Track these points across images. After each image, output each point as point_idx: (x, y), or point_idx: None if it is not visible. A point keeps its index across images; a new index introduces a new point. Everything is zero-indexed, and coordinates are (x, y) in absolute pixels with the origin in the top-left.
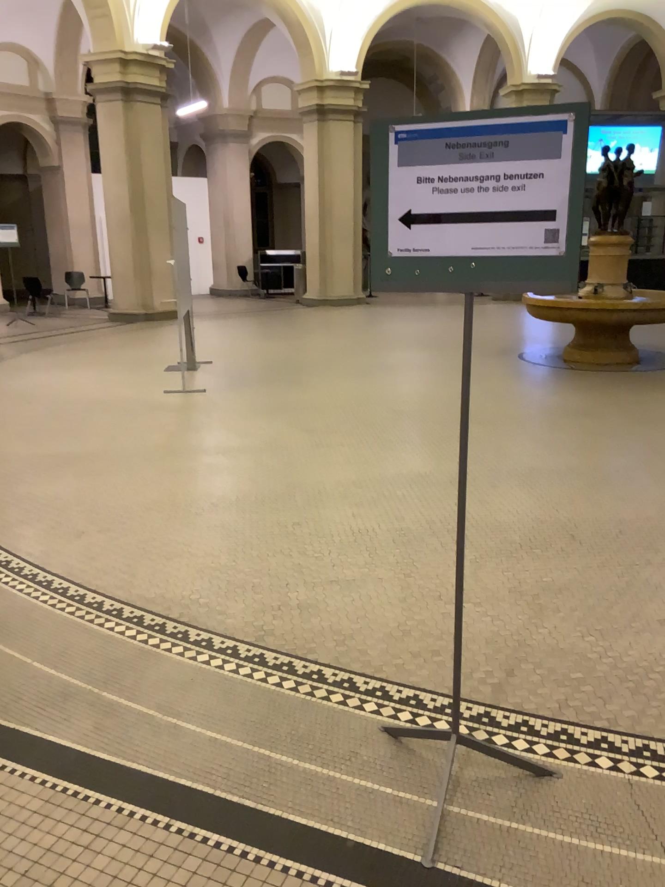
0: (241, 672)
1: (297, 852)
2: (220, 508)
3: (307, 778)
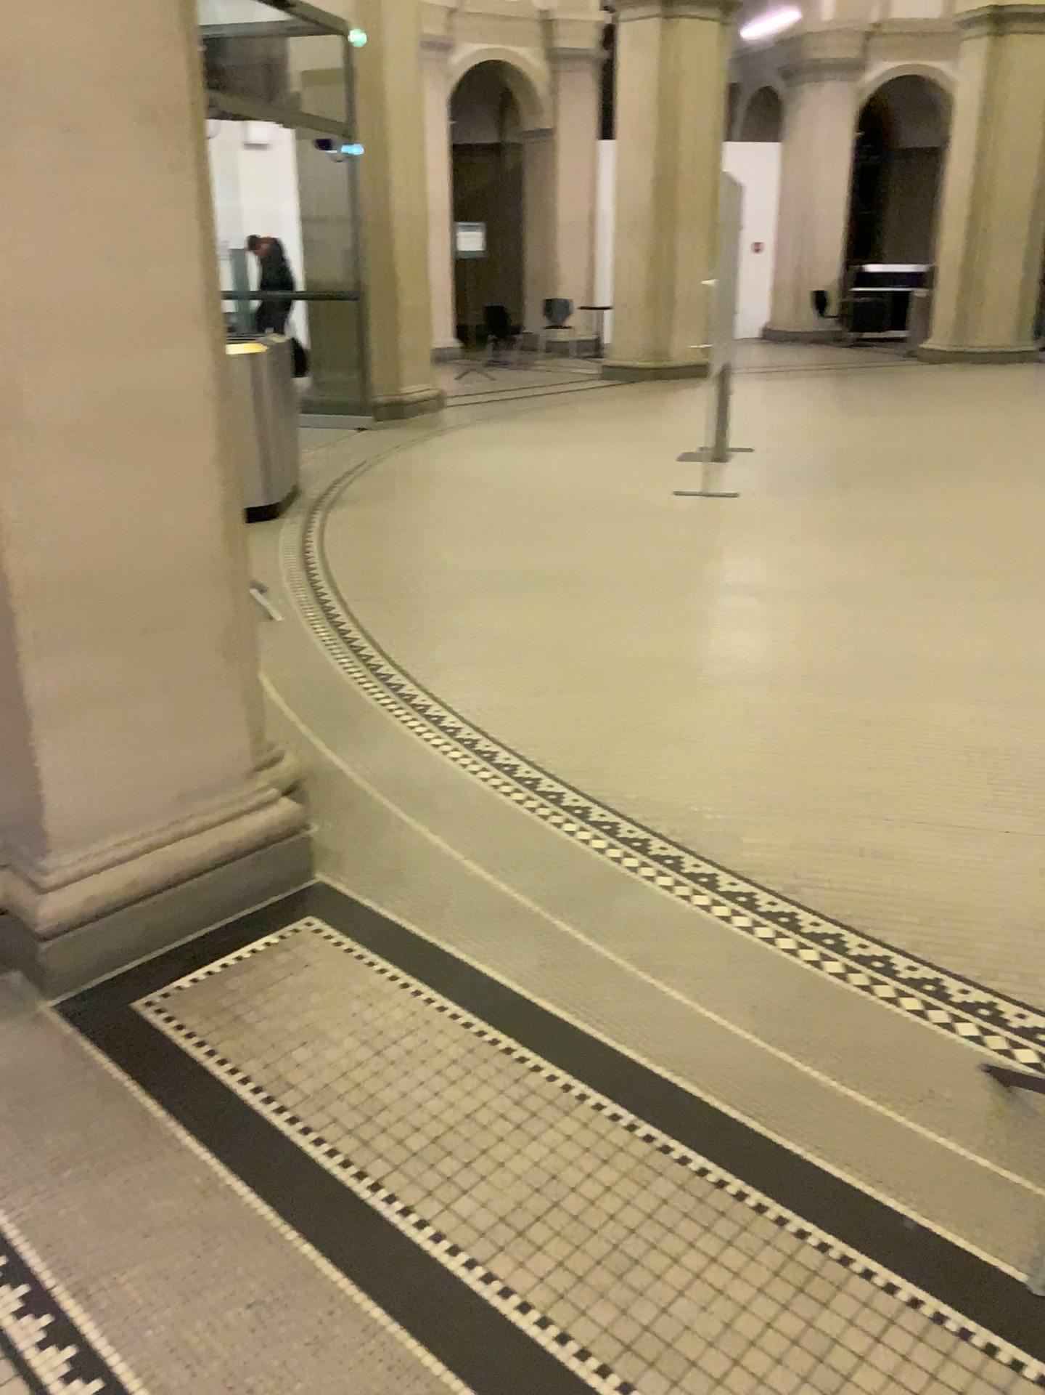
0: (760, 933)
1: (824, 1213)
2: (748, 680)
3: (850, 1110)
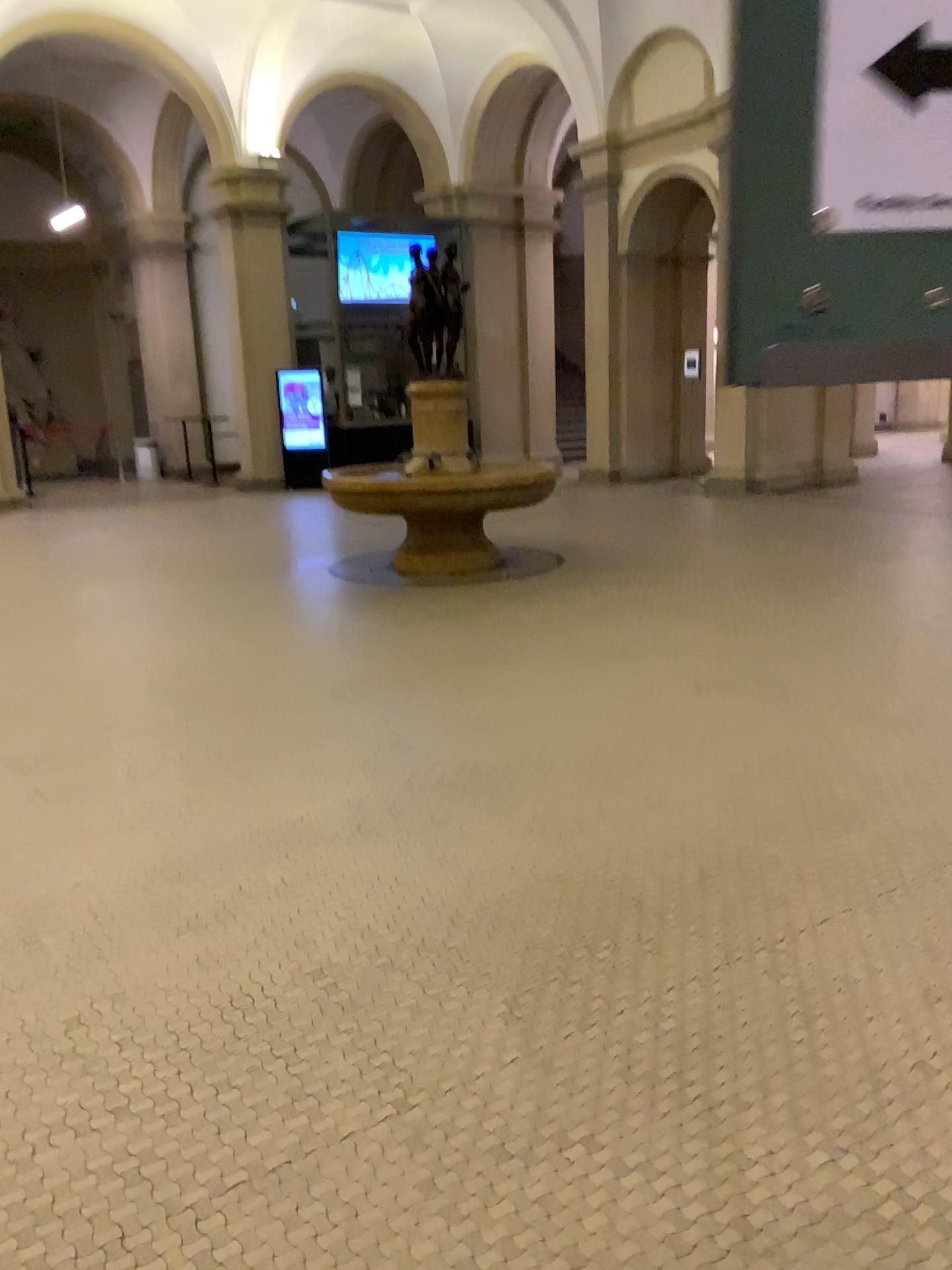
0: None
1: None
2: None
3: None
